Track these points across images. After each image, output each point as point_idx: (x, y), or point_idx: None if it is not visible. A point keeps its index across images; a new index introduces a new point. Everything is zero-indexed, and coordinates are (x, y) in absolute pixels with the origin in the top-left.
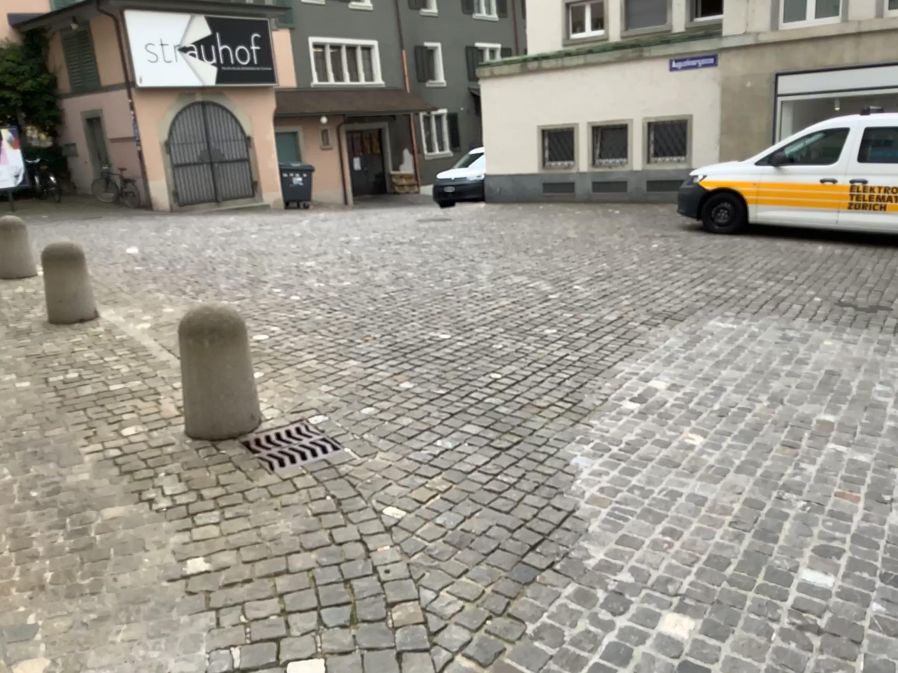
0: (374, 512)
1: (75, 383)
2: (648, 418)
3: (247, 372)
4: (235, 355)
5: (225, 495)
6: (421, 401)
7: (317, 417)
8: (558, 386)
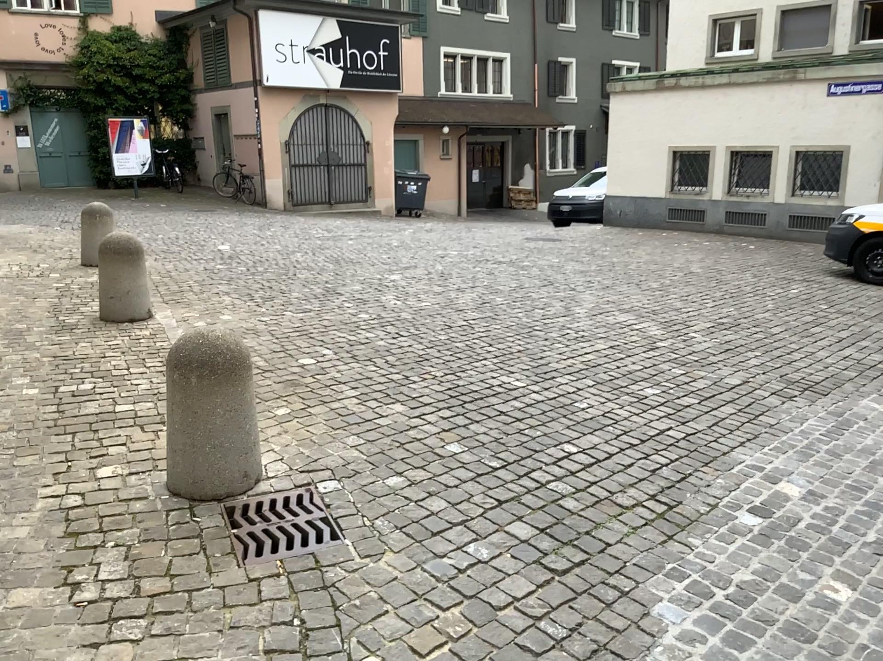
0: (348, 660)
1: (82, 397)
2: (770, 545)
3: (245, 419)
4: (230, 397)
5: (168, 594)
6: (466, 476)
7: (328, 483)
8: (650, 475)
